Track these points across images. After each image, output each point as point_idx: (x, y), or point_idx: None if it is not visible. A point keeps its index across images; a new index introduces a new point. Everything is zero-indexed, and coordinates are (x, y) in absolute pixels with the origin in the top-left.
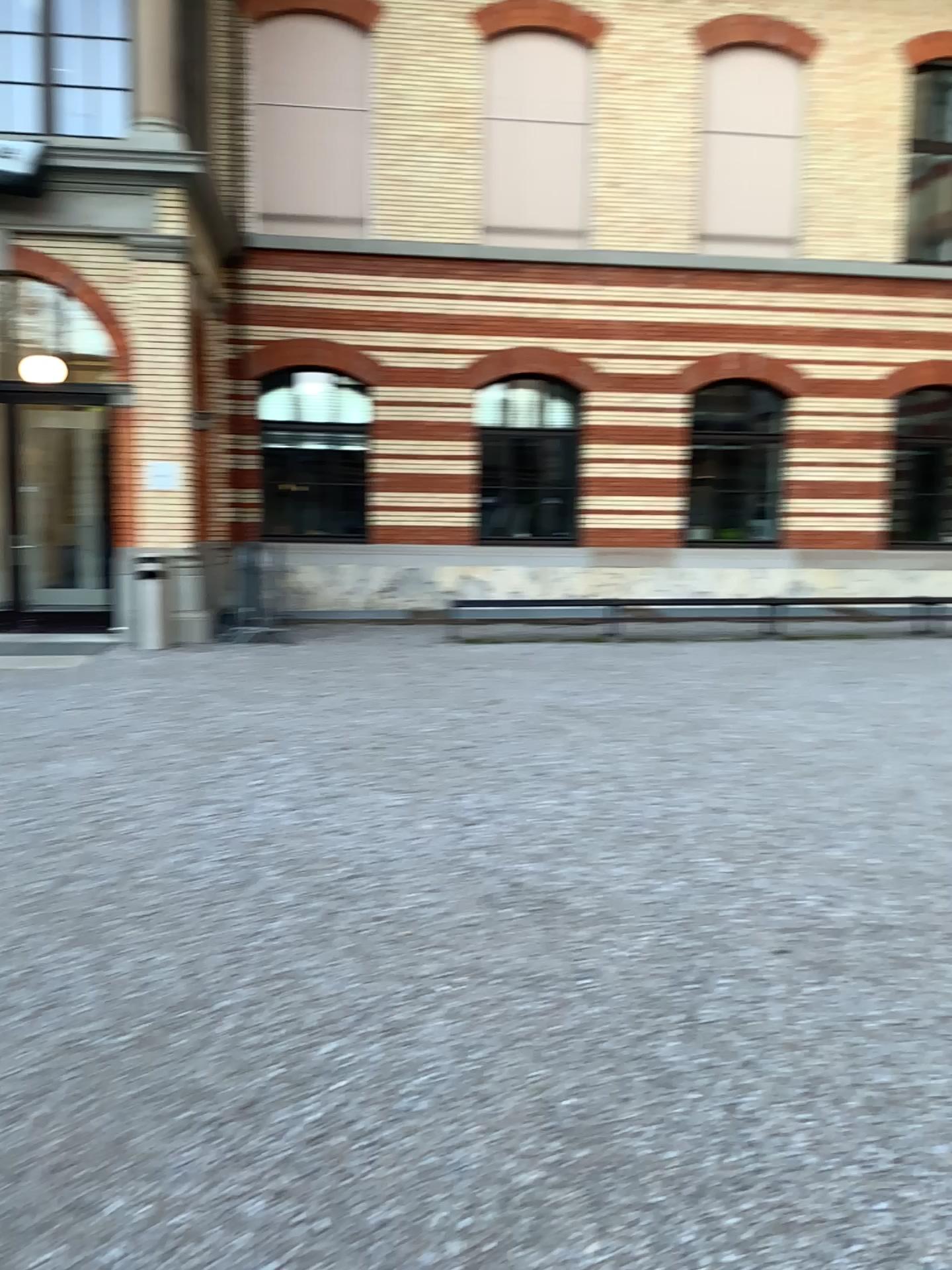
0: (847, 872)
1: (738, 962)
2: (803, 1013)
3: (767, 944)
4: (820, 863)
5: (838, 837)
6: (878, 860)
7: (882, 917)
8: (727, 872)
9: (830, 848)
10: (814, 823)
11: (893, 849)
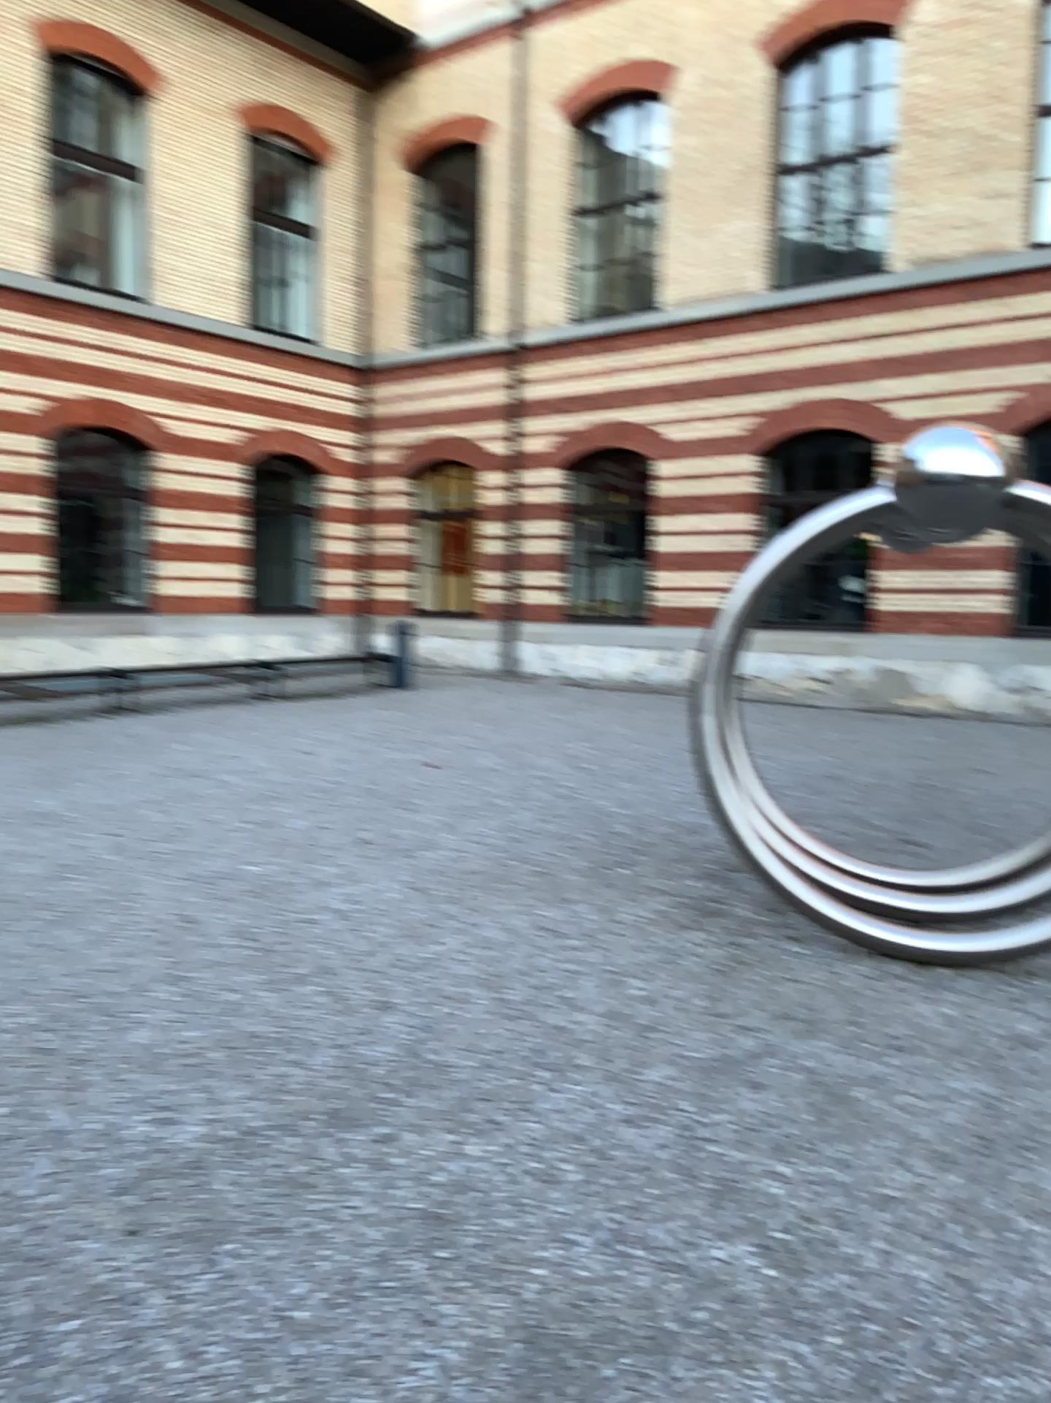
0: (173, 1059)
1: (76, 1272)
2: (208, 1330)
3: (110, 1222)
4: (134, 1057)
5: (142, 1009)
6: (205, 1030)
7: (242, 1116)
8: (4, 1111)
9: (138, 1029)
10: (104, 997)
11: (217, 1009)
